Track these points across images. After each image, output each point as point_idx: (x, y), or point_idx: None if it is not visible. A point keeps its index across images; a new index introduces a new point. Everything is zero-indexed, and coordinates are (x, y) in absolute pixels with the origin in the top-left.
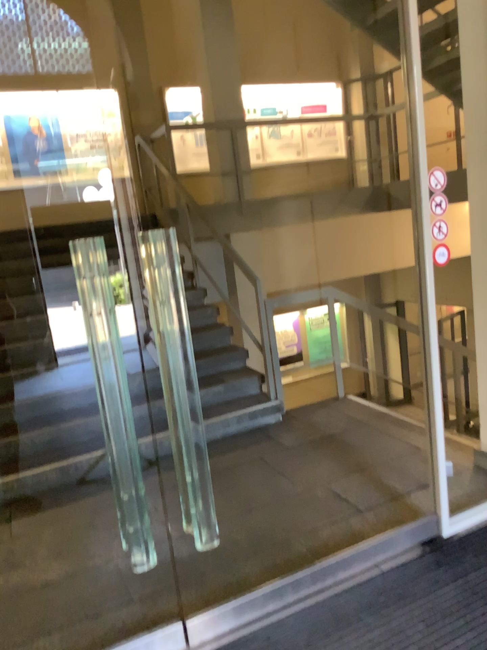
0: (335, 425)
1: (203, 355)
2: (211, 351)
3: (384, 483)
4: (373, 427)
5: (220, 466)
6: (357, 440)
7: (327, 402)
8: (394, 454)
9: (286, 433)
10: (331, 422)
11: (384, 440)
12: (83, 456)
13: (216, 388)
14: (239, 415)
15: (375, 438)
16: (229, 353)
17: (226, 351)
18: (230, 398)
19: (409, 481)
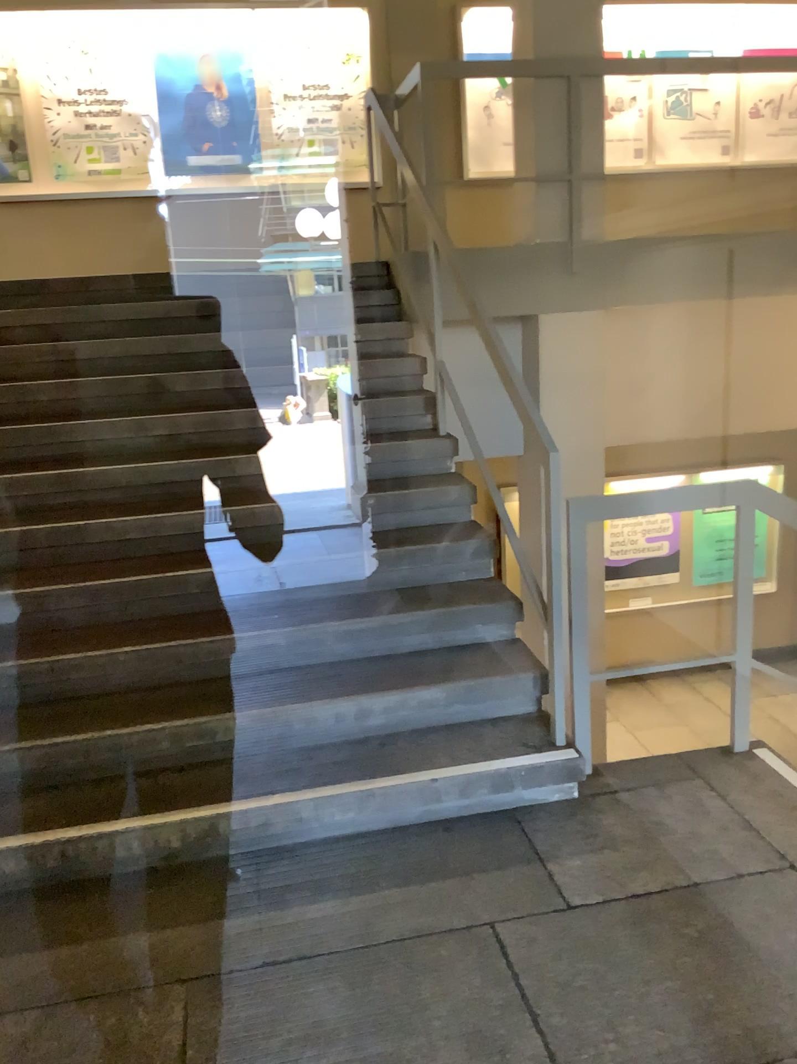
0: (709, 847)
1: (421, 597)
2: (439, 591)
3: None
4: None
5: (383, 928)
6: (761, 928)
7: (700, 755)
8: None
9: (576, 846)
10: (698, 834)
11: None
12: (84, 825)
13: (431, 689)
14: (469, 772)
15: None
16: (480, 601)
17: (474, 595)
18: (461, 718)
19: None
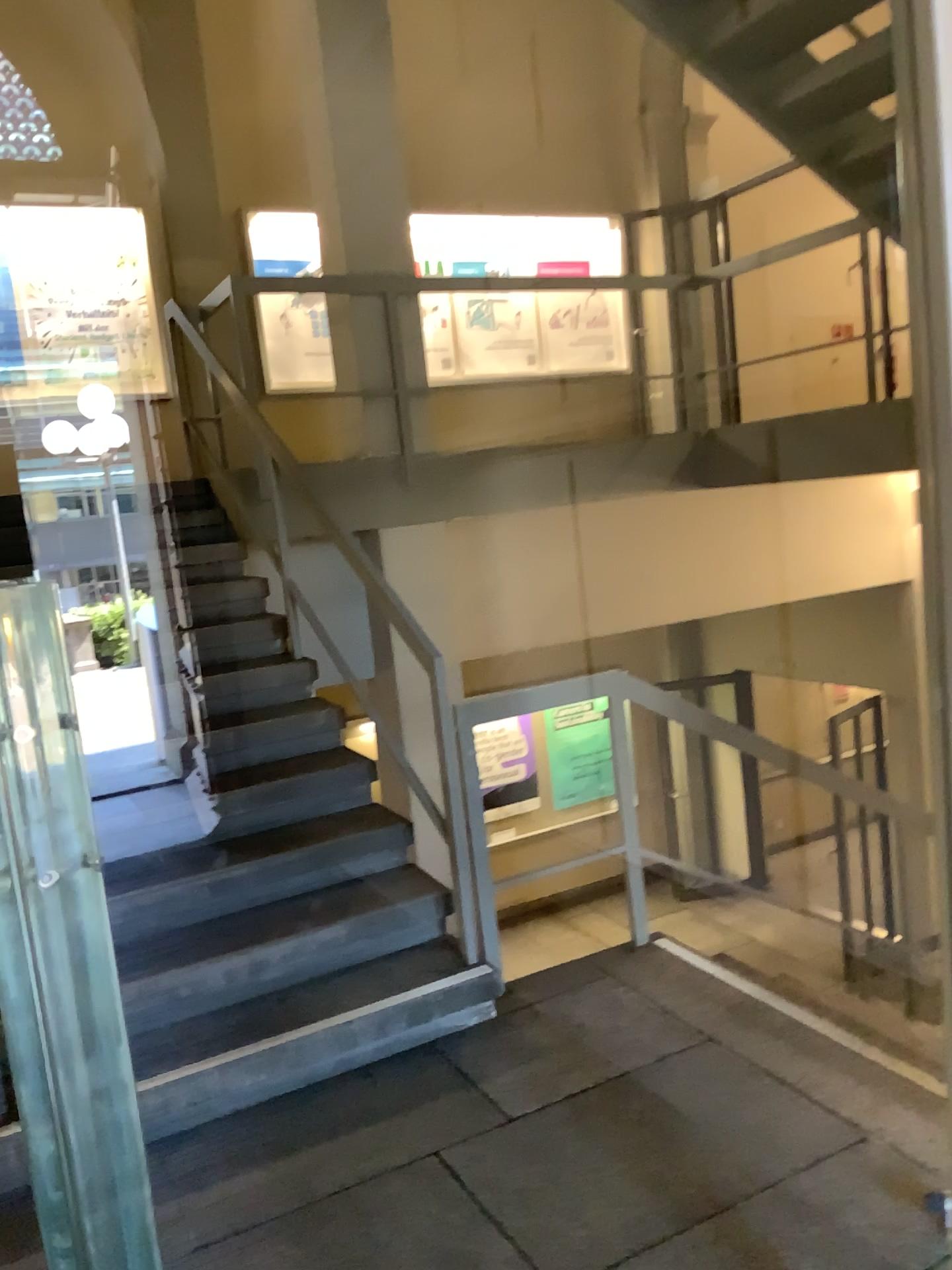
0: (631, 1035)
1: (300, 833)
2: (318, 825)
3: (785, 1269)
4: (731, 1049)
5: (323, 1180)
6: (692, 1093)
7: (606, 955)
8: (801, 1155)
9: (505, 1060)
10: (619, 1025)
11: (766, 1098)
12: None
13: (328, 928)
14: (383, 1007)
15: (739, 1087)
16: (365, 829)
17: (357, 824)
18: (364, 954)
19: (857, 1263)
